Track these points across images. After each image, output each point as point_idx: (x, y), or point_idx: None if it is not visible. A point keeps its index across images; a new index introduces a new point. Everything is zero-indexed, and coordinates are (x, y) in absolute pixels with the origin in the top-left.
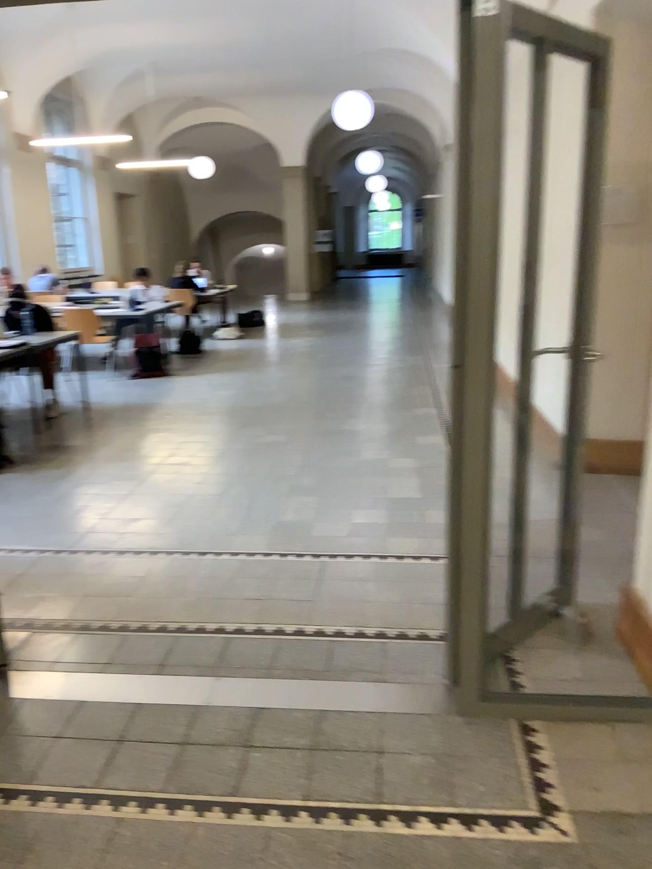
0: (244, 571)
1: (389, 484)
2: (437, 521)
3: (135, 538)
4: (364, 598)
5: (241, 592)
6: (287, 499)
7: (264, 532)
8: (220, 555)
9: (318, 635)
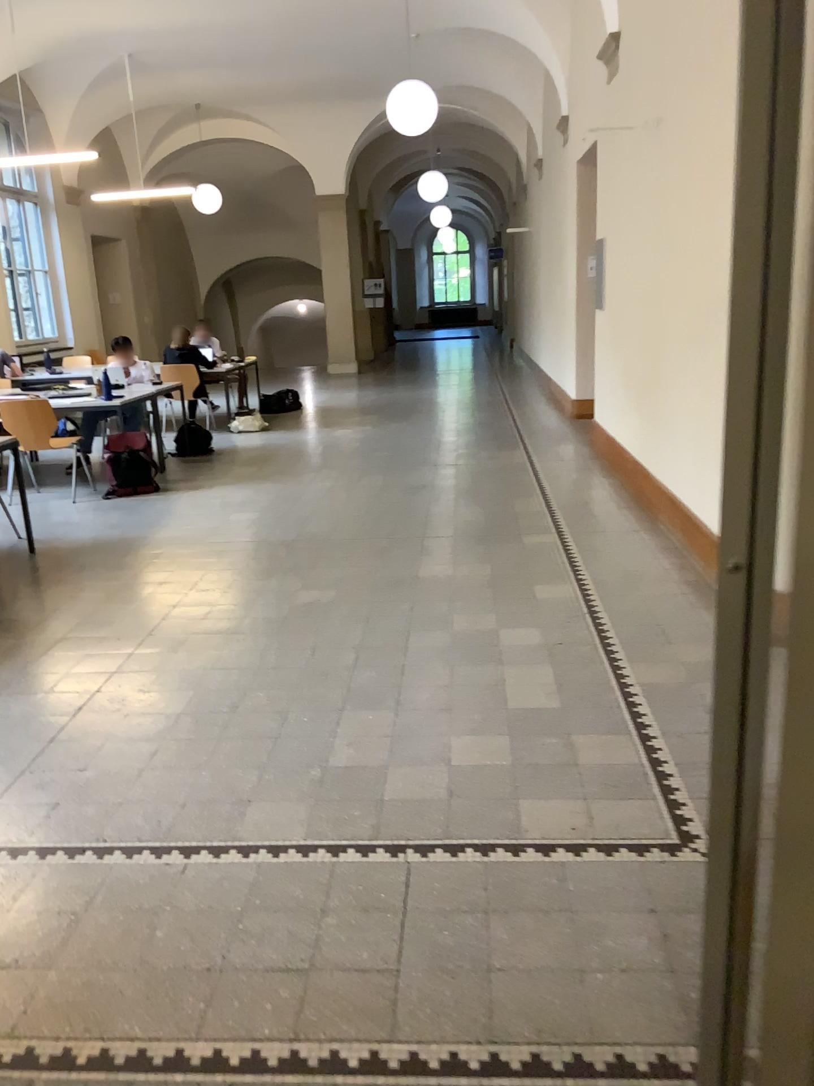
0: (267, 893)
1: (504, 683)
2: (598, 761)
3: (76, 816)
4: (493, 961)
5: (259, 950)
6: (340, 721)
7: (301, 797)
8: (224, 852)
9: (413, 1075)
